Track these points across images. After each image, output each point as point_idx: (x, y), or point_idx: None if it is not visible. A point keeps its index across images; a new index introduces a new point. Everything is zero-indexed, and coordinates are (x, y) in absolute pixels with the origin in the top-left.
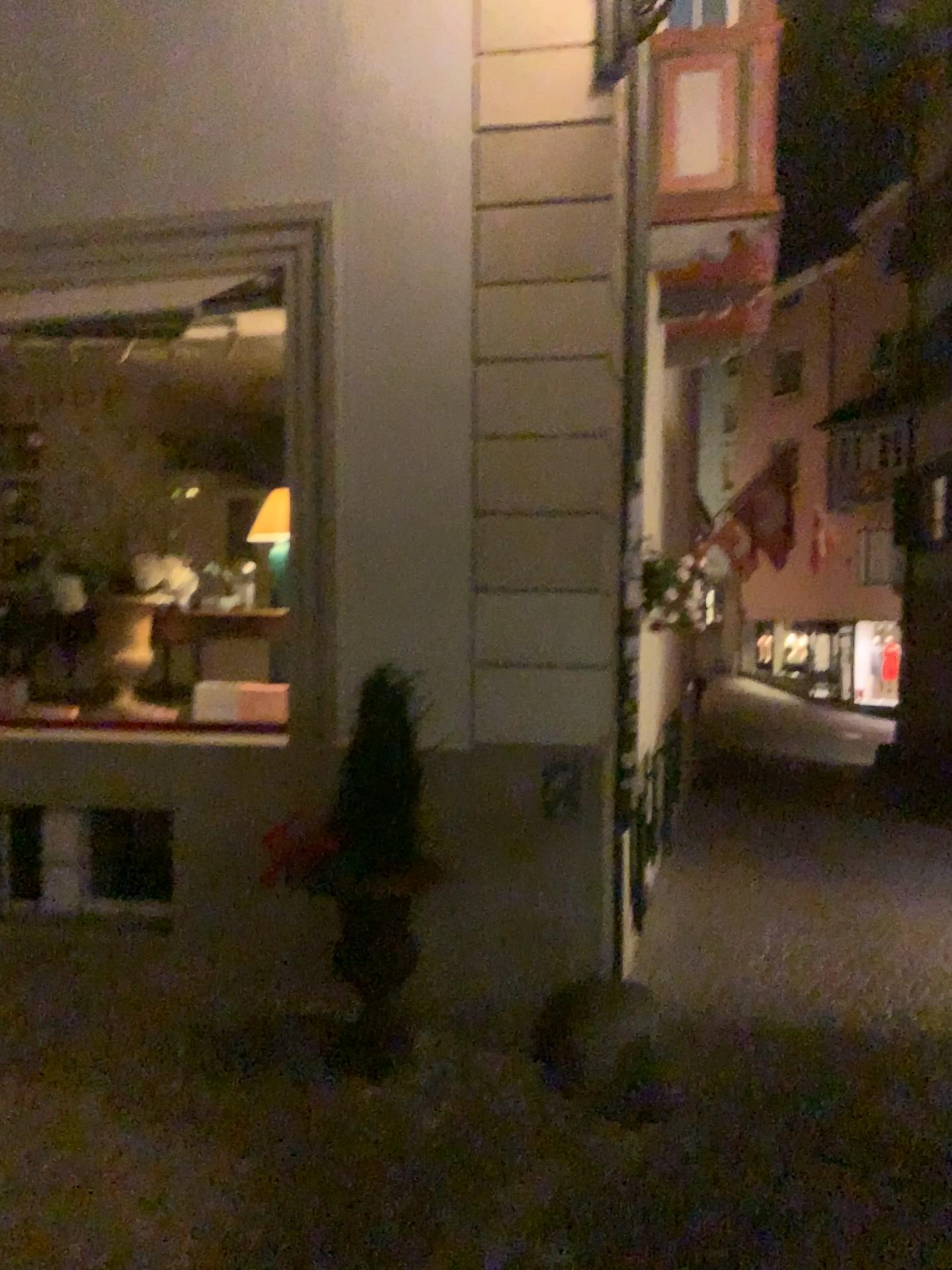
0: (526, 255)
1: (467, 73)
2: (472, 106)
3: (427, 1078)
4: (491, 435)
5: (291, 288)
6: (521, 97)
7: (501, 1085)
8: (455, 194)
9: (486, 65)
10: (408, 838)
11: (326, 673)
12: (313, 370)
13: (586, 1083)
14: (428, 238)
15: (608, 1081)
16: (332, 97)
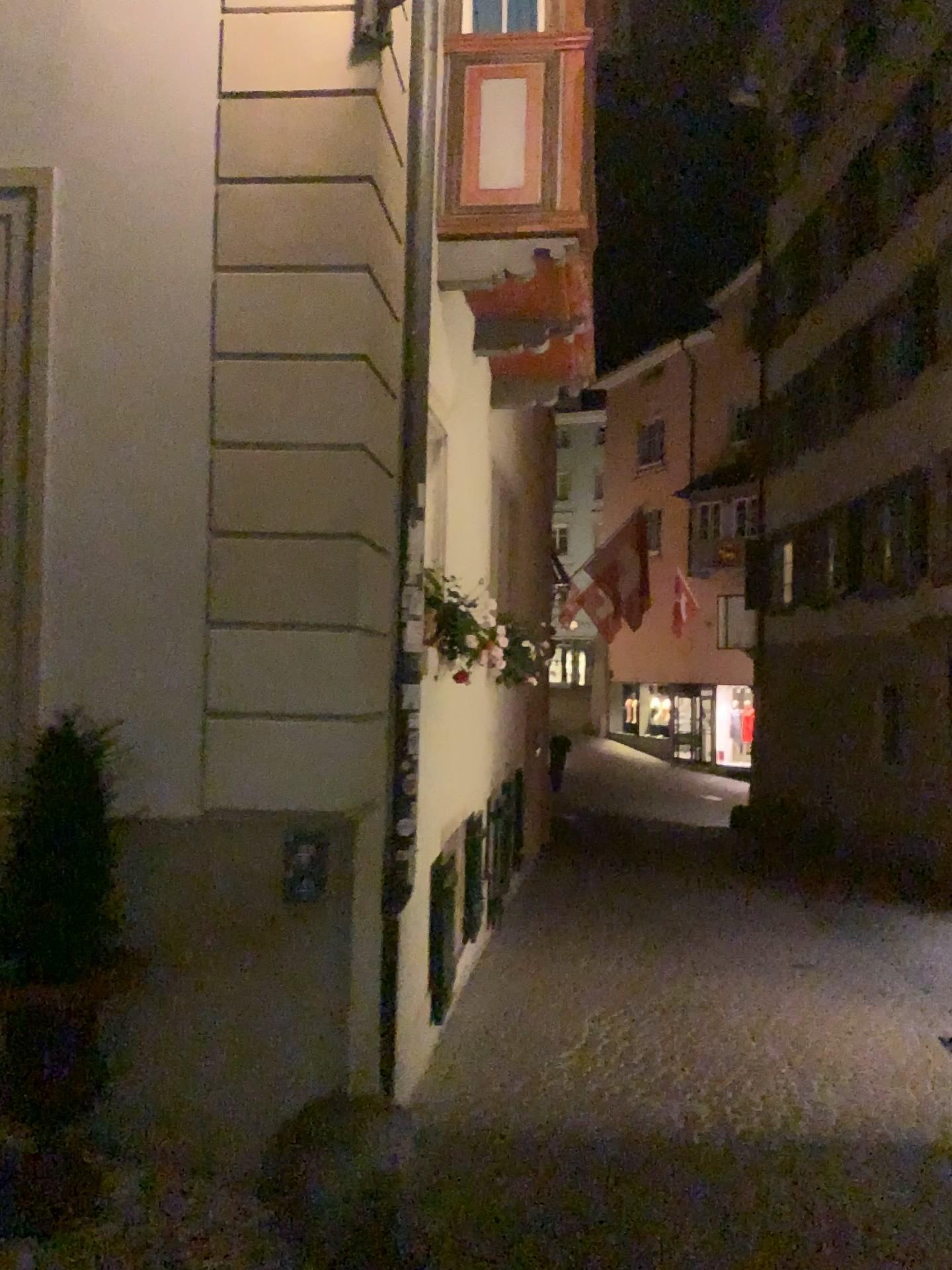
0: (276, 240)
1: (213, 32)
2: (218, 69)
3: (111, 1234)
4: (230, 444)
5: (2, 267)
6: (274, 62)
7: (208, 1238)
8: (196, 168)
9: (235, 24)
10: (94, 928)
11: (28, 723)
12: (24, 363)
13: (314, 1231)
14: (164, 216)
15: (342, 1228)
16: (56, 50)
